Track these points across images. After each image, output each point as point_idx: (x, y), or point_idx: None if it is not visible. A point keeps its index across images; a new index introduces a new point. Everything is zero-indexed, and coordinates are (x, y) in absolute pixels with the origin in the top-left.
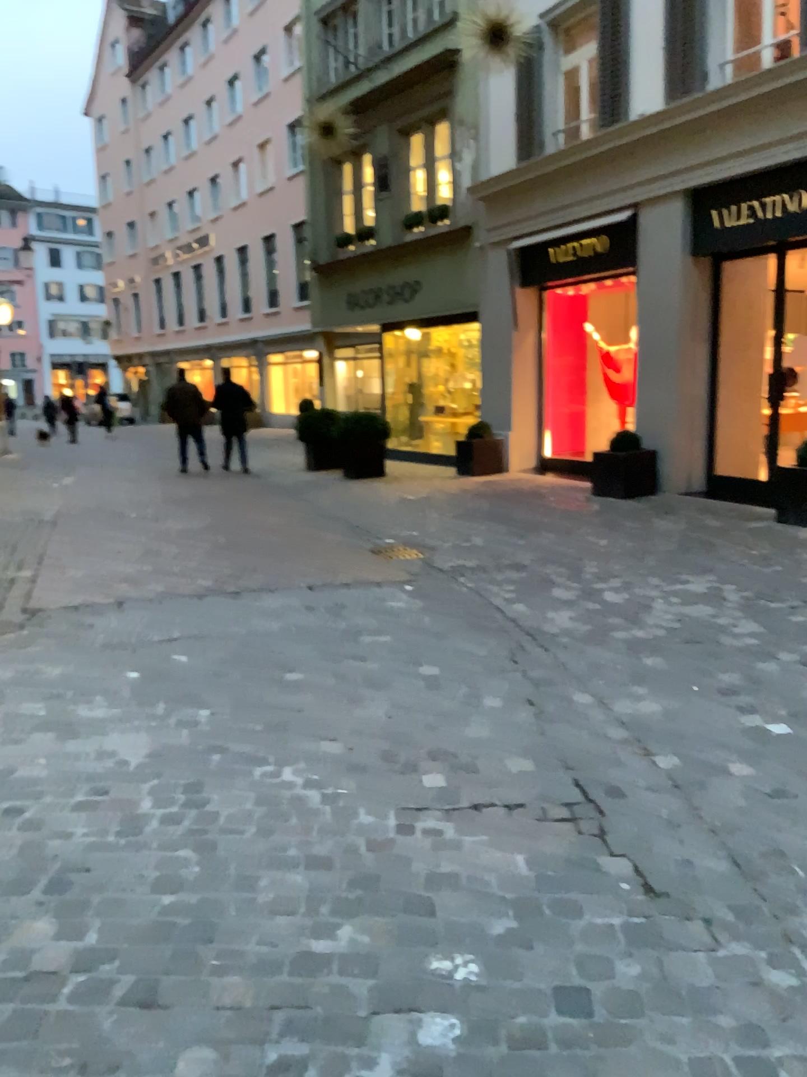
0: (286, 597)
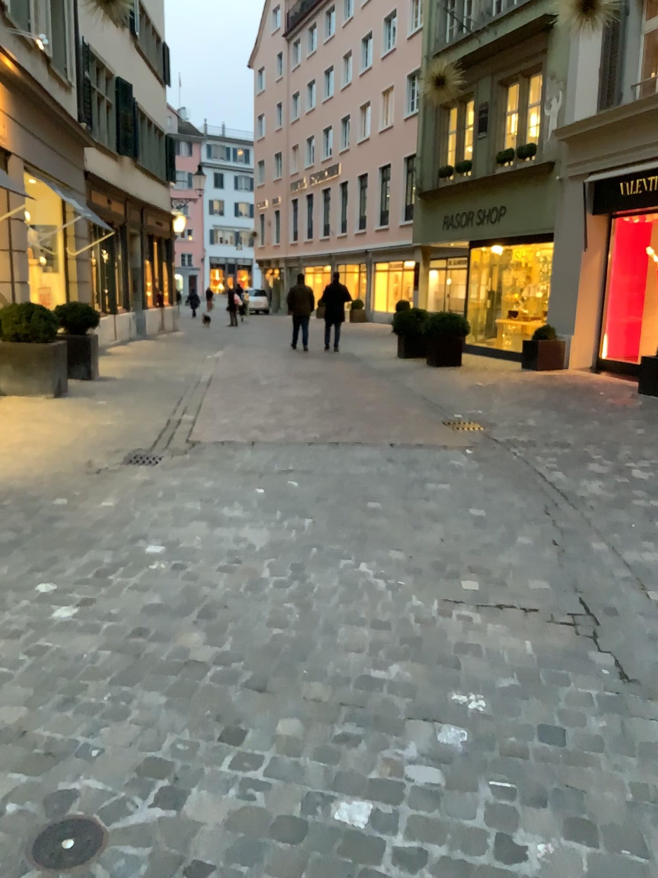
0: (375, 448)
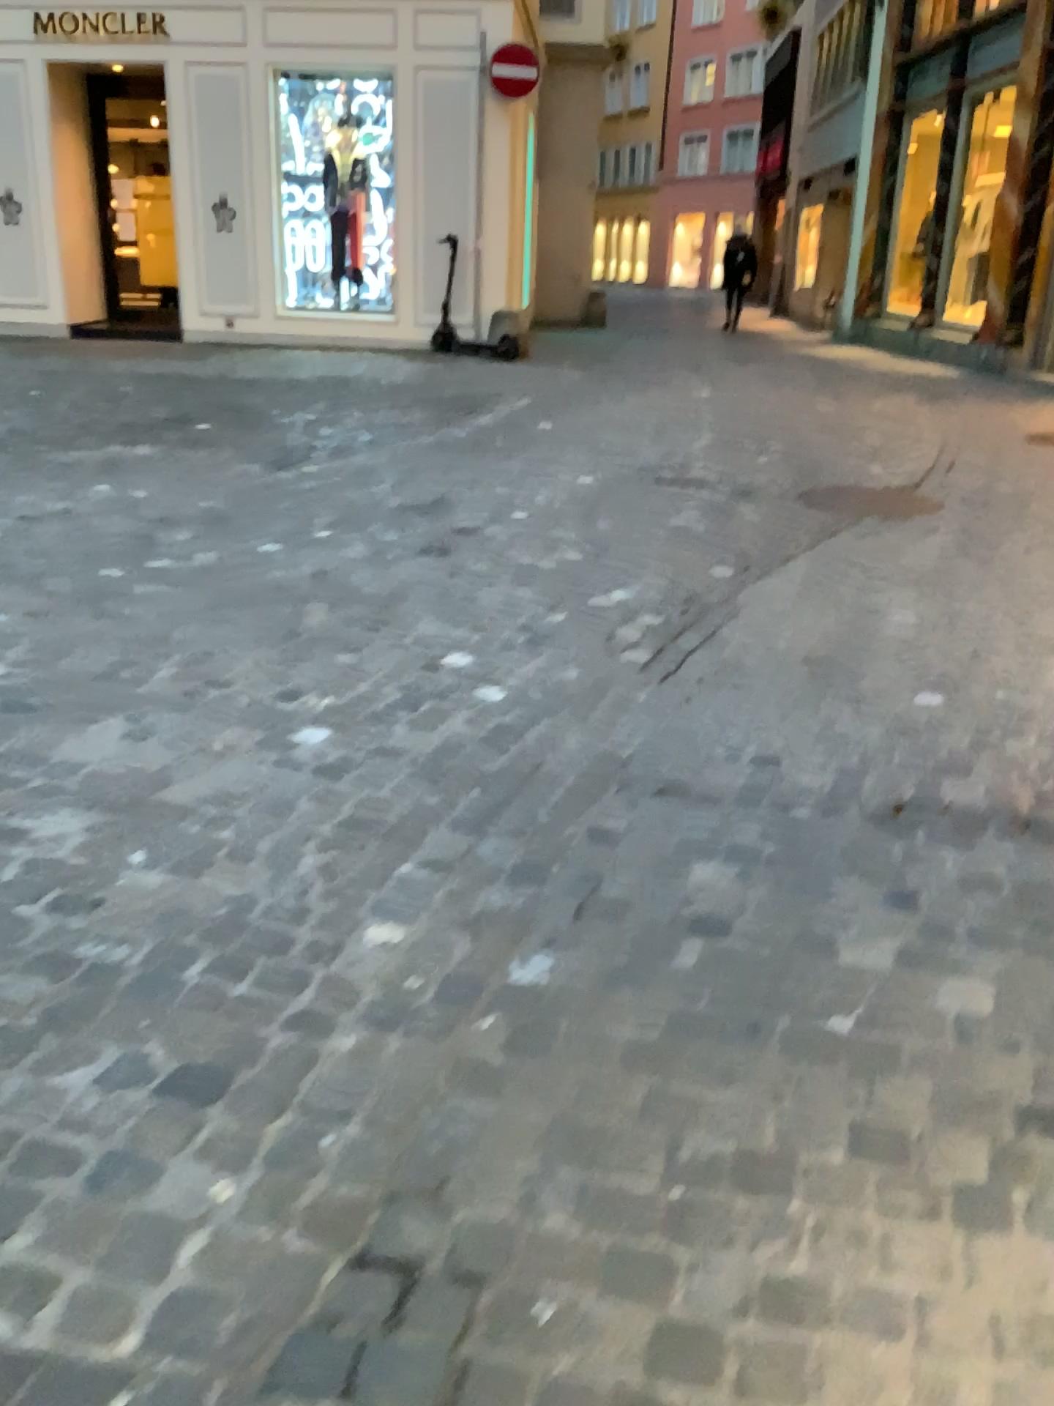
0: None
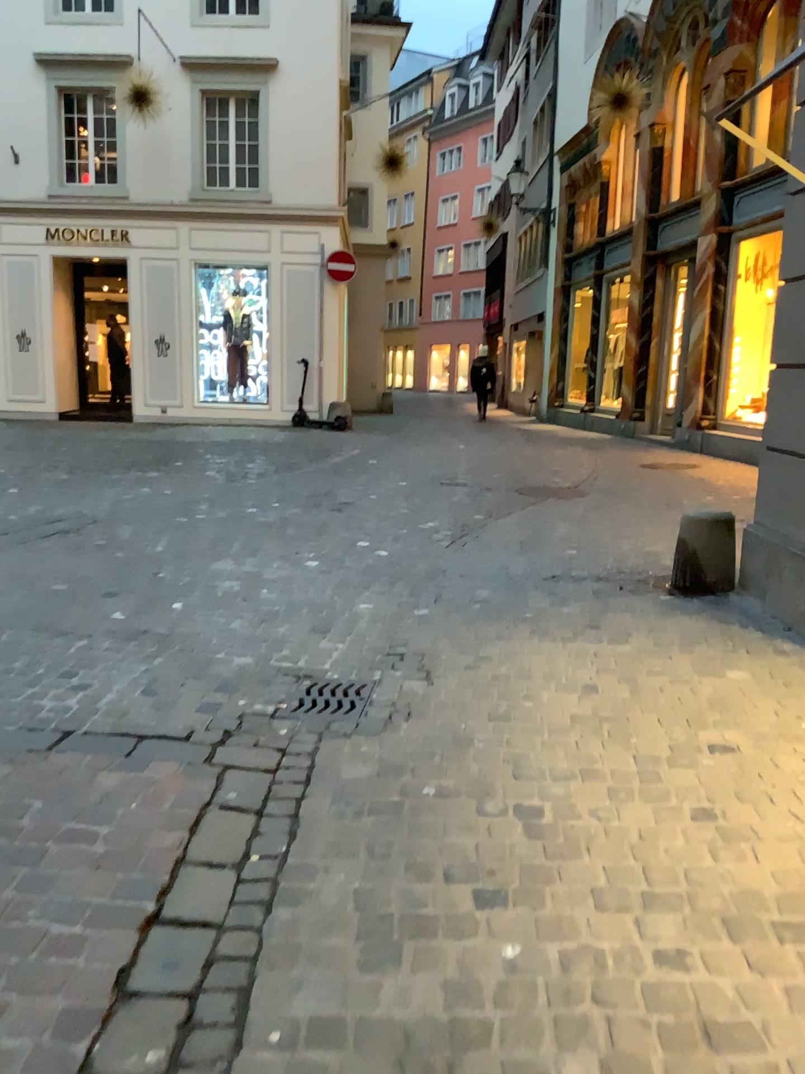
0: None
